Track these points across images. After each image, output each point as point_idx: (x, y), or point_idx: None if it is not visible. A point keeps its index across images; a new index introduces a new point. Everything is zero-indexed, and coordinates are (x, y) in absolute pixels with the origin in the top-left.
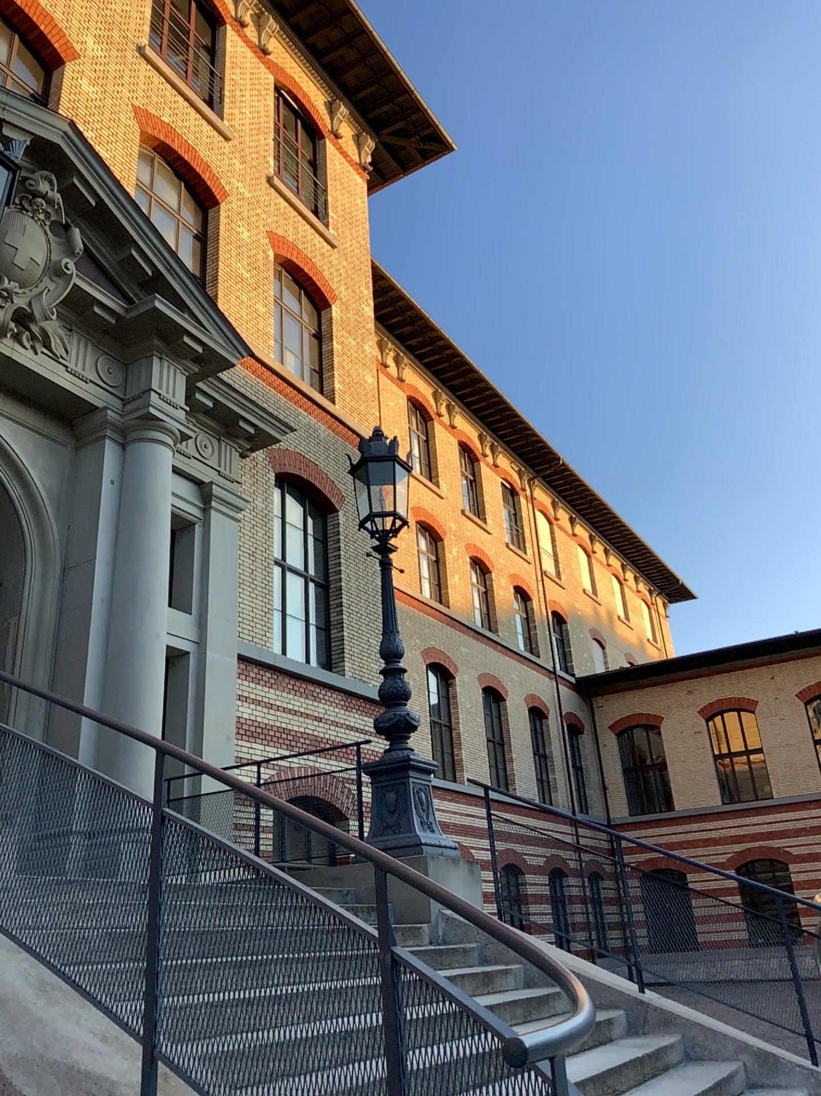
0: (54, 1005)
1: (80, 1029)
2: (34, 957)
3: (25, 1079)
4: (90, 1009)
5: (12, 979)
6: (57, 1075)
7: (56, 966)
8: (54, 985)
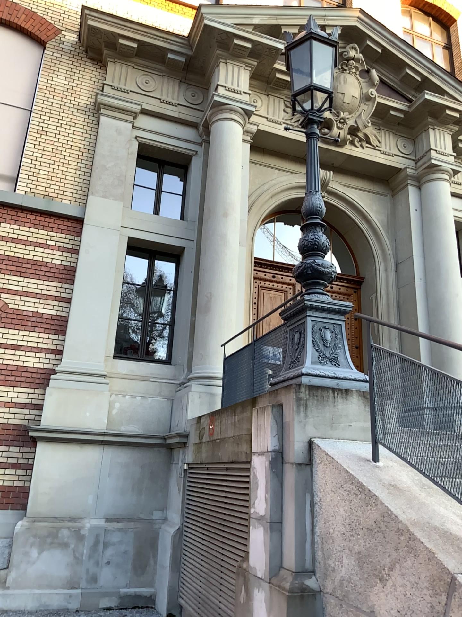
0: (430, 497)
1: (447, 512)
2: (415, 470)
3: (420, 533)
4: (451, 501)
5: (405, 480)
6: (438, 535)
7: (428, 476)
8: (428, 486)
